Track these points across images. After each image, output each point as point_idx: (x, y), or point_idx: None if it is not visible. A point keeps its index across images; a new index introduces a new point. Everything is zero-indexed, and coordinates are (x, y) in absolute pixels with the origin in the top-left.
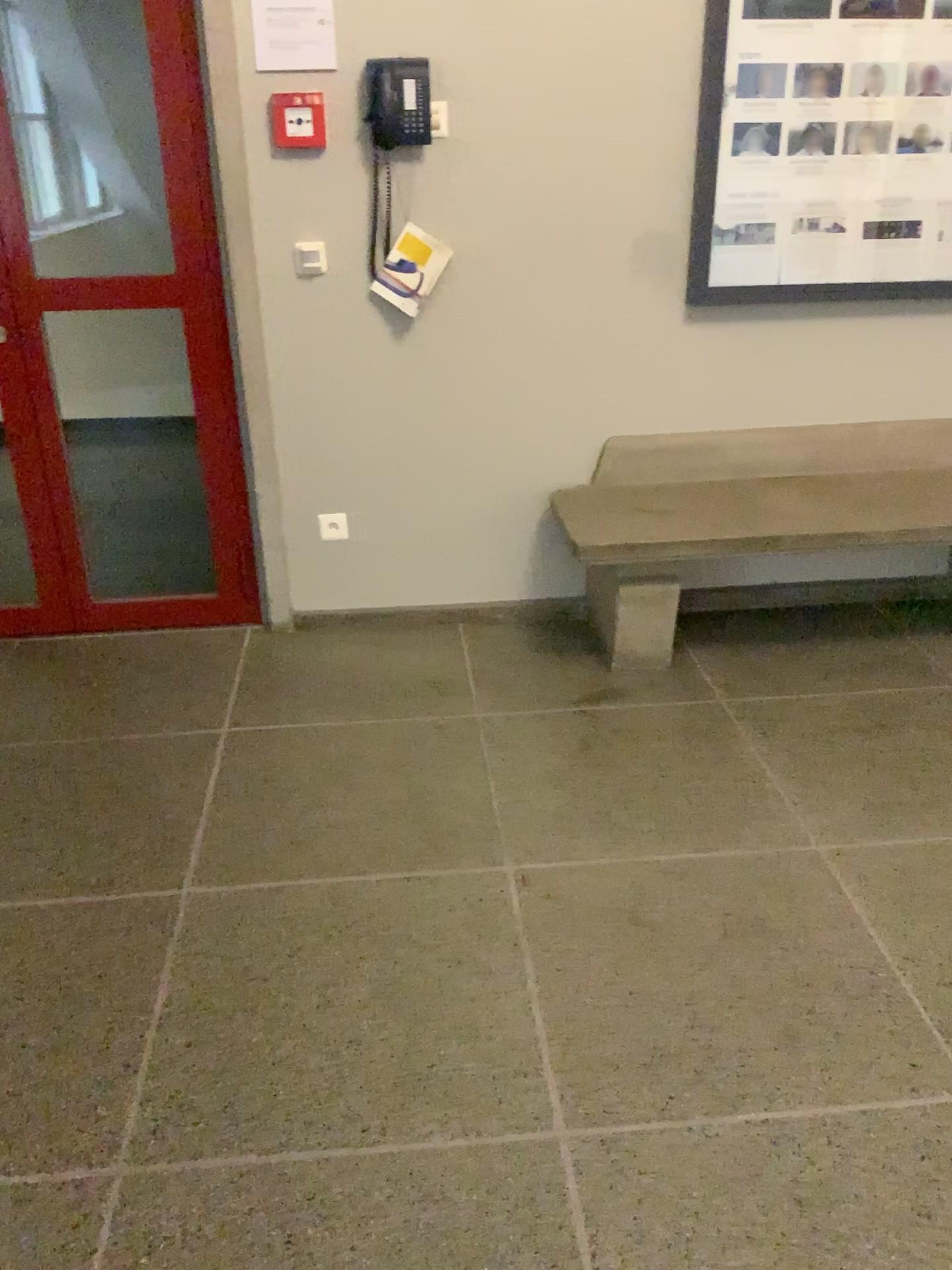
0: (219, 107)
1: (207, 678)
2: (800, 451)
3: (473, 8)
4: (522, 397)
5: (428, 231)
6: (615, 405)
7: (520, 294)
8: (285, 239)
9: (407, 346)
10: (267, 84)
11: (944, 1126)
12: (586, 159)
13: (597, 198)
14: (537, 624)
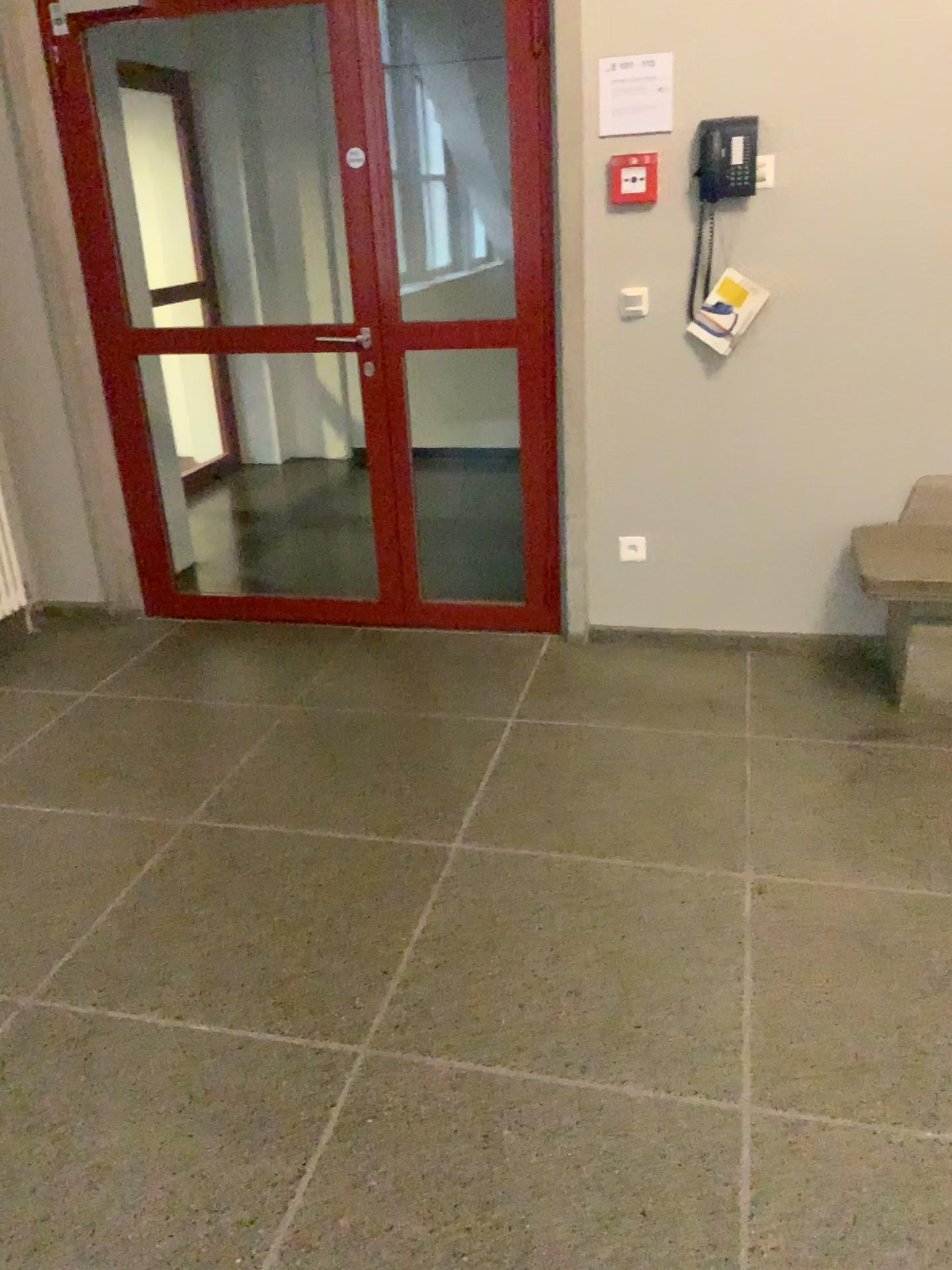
0: (563, 170)
1: (507, 675)
2: None
3: (805, 67)
4: (829, 435)
5: (746, 276)
6: (927, 446)
7: (834, 334)
8: (611, 285)
9: (718, 383)
10: (606, 148)
11: None
12: (911, 203)
13: (921, 241)
14: (829, 658)
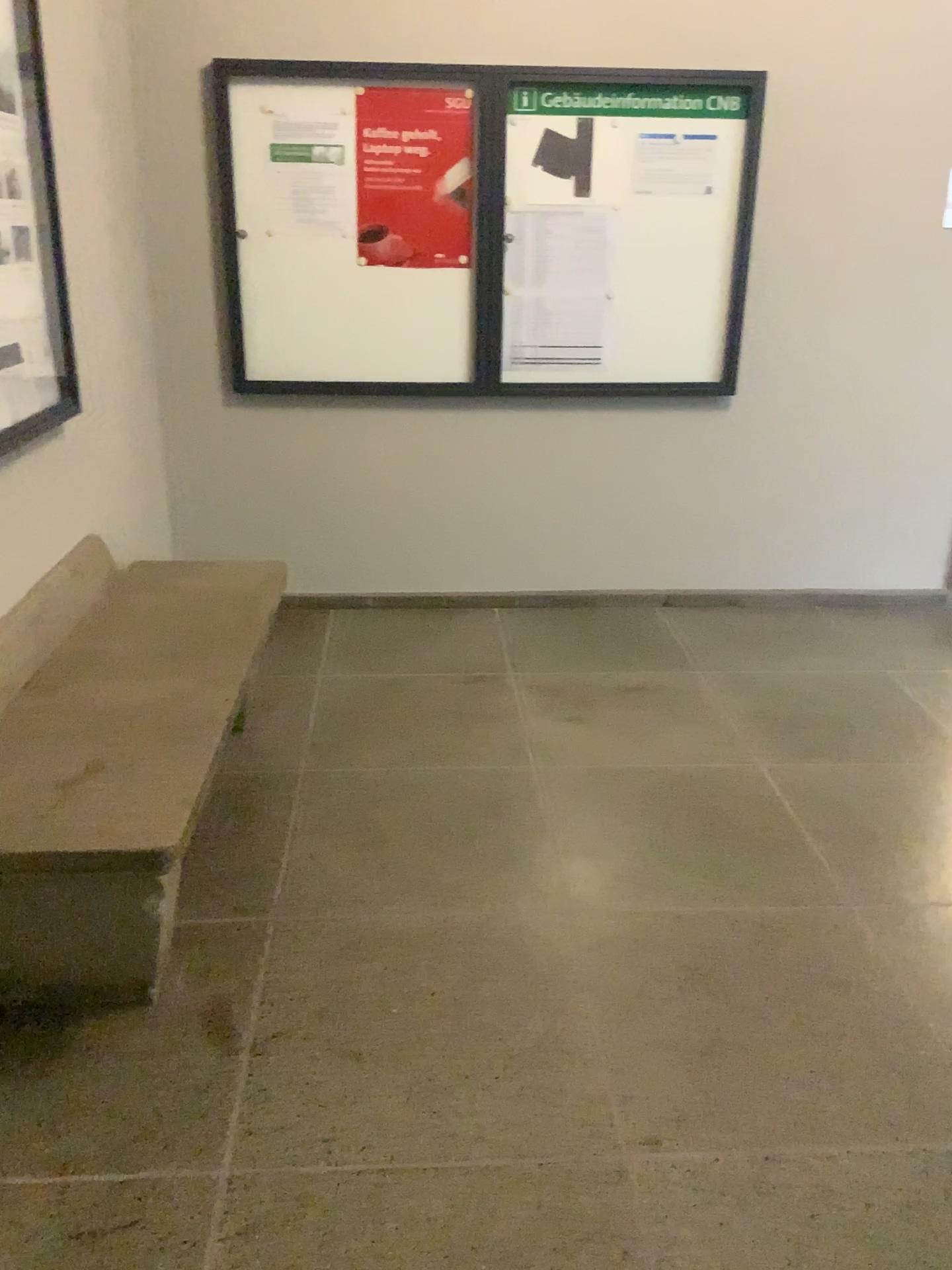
0: None
1: None
2: (35, 639)
3: None
4: None
5: None
6: None
7: None
8: None
9: None
10: None
11: (891, 925)
12: None
13: None
14: None
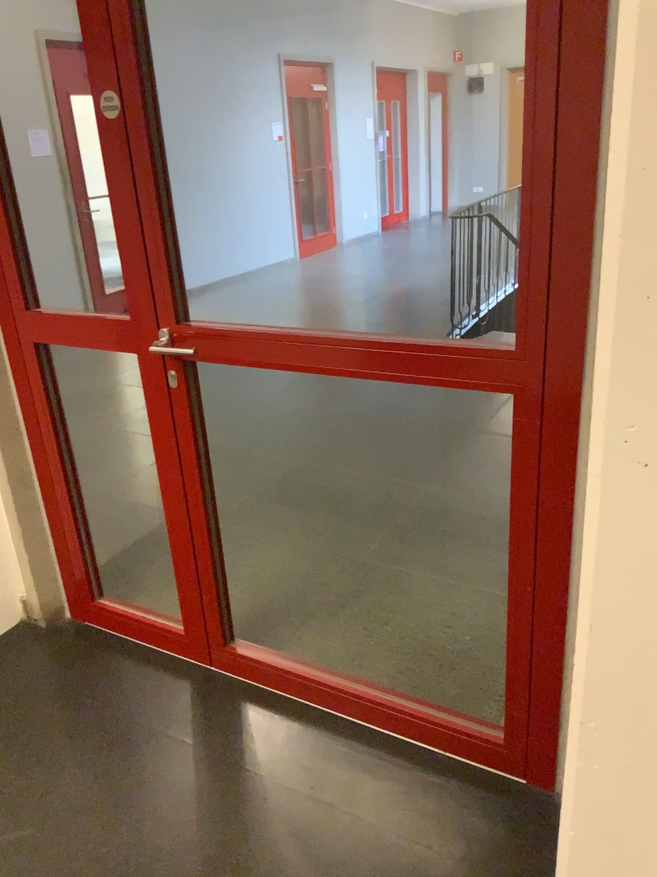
0: None
1: None
2: None
3: None
4: None
5: None
6: None
7: None
8: None
9: None
10: None
11: None
12: None
13: None
14: None
